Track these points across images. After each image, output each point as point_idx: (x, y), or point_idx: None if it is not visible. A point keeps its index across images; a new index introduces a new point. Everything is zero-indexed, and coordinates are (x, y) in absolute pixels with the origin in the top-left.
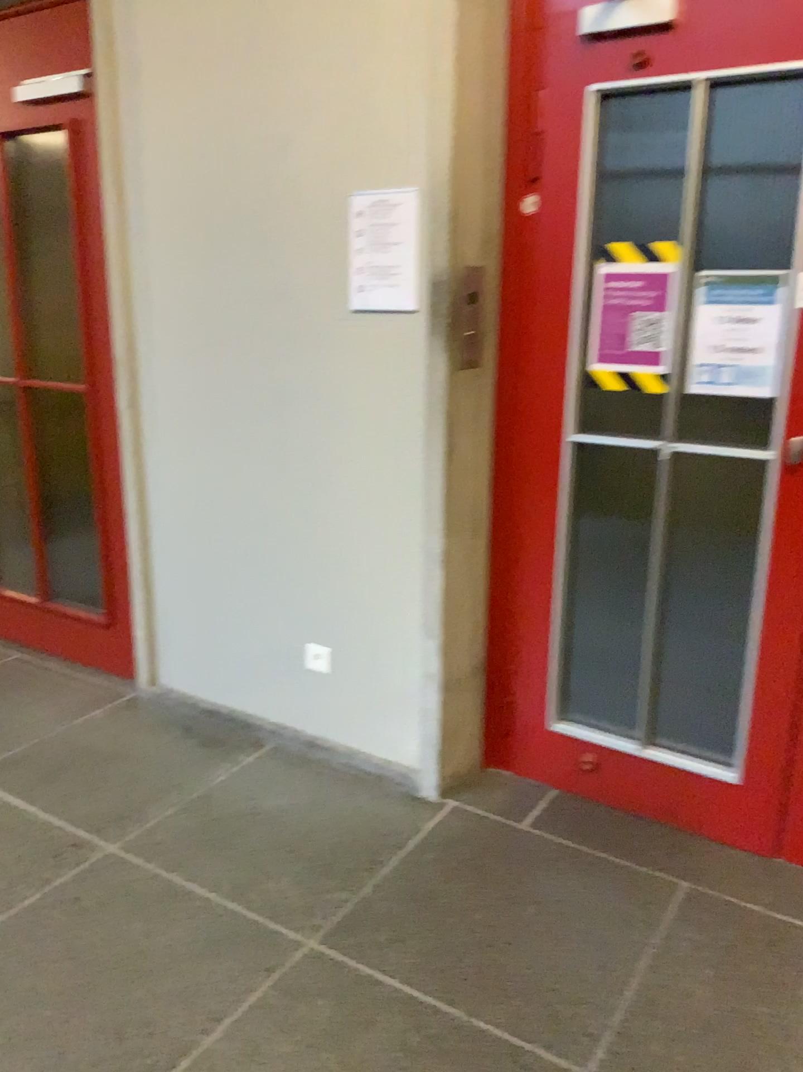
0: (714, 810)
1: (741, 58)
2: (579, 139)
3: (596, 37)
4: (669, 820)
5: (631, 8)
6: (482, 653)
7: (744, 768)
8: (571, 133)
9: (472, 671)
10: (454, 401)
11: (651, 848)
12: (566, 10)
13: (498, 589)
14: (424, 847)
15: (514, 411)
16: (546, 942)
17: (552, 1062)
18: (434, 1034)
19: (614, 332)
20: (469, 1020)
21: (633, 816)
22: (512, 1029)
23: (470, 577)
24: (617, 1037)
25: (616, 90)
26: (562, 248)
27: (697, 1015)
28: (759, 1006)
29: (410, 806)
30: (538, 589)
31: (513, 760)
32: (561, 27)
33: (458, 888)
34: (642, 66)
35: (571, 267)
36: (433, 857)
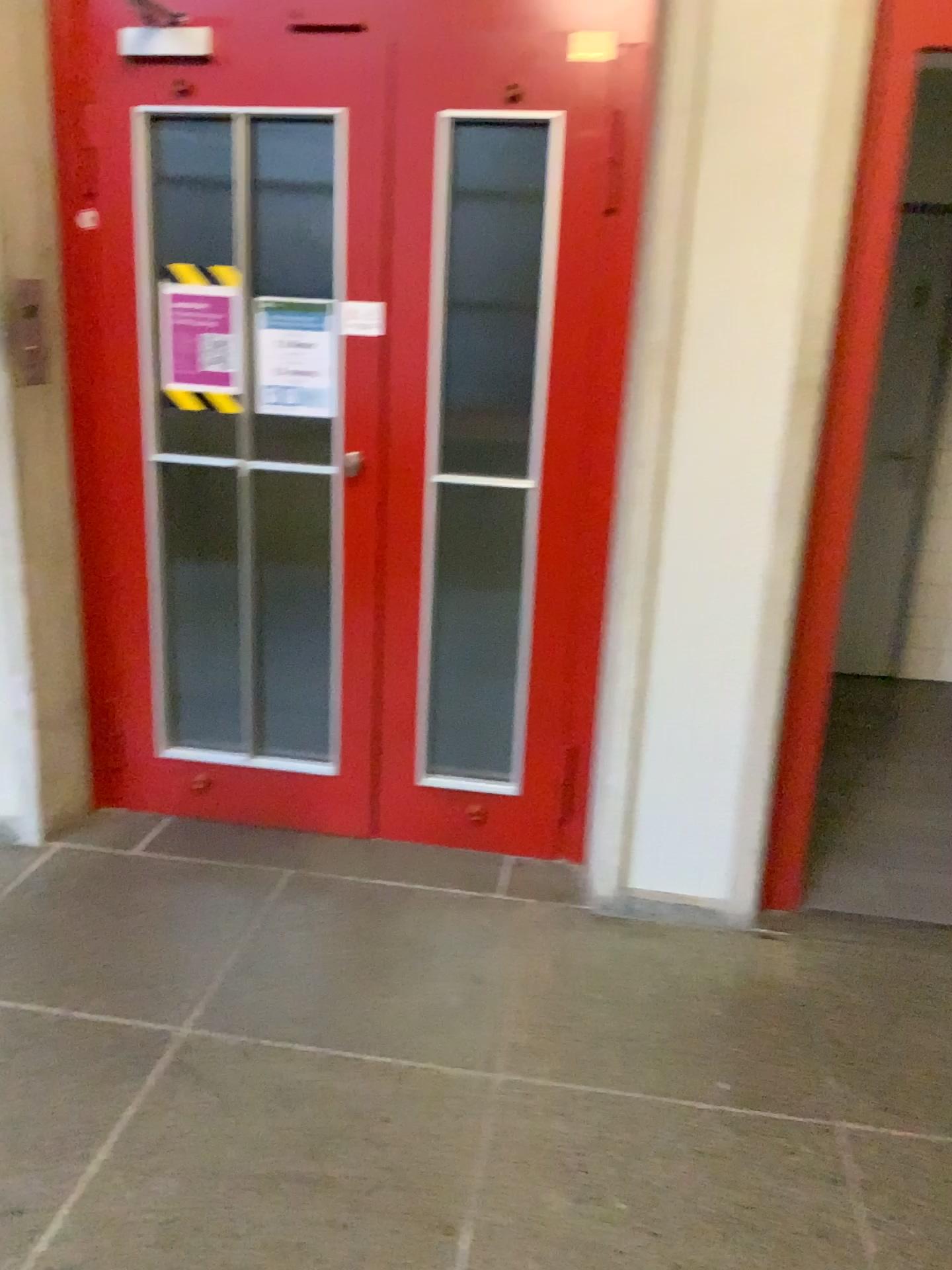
0: (317, 805)
1: (274, 98)
2: (131, 157)
3: (139, 58)
4: (278, 823)
5: (170, 34)
6: (80, 685)
7: (338, 760)
8: (124, 150)
9: (70, 704)
10: (21, 420)
11: (260, 849)
12: (106, 26)
13: (91, 617)
14: (25, 883)
15: (92, 432)
16: (149, 938)
17: (148, 1025)
18: (30, 1029)
19: (186, 352)
20: (67, 1011)
21: (245, 826)
22: (109, 1009)
23: (58, 605)
24: (211, 996)
25: (163, 113)
26: (125, 265)
27: (284, 965)
28: (340, 948)
29: (10, 852)
30: (134, 613)
31: (124, 793)
32: (102, 42)
33: (60, 912)
34: (185, 92)
35: (137, 285)
36: (35, 891)
